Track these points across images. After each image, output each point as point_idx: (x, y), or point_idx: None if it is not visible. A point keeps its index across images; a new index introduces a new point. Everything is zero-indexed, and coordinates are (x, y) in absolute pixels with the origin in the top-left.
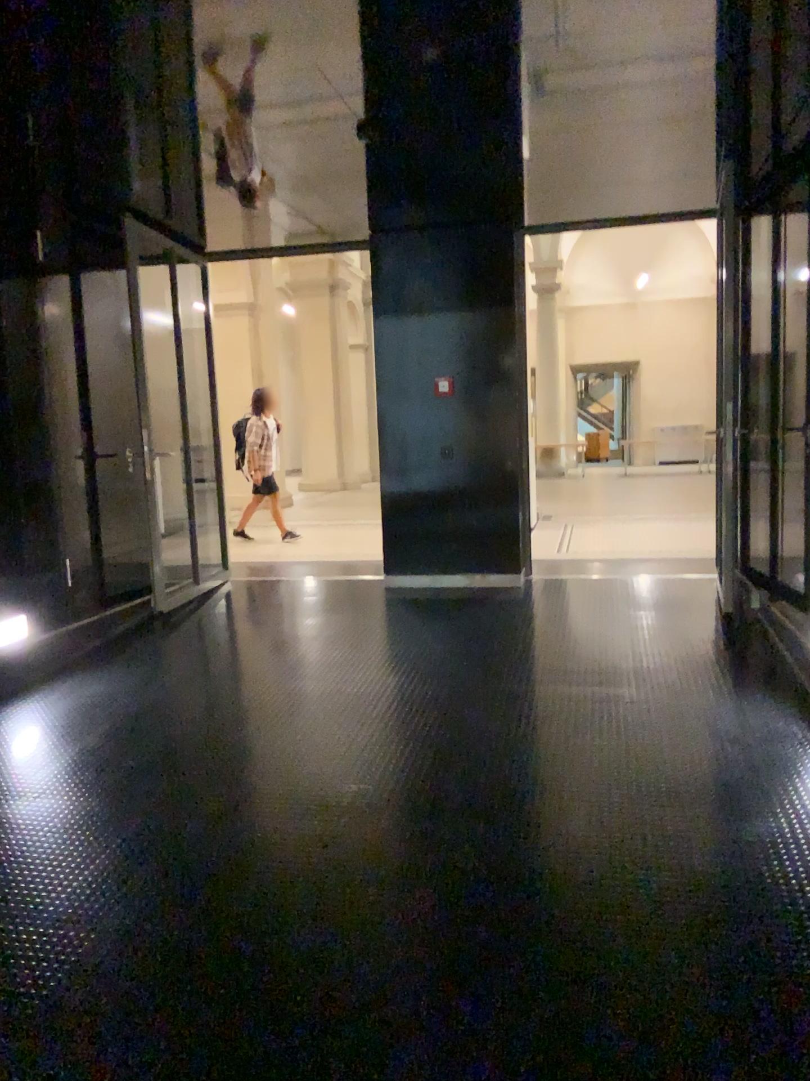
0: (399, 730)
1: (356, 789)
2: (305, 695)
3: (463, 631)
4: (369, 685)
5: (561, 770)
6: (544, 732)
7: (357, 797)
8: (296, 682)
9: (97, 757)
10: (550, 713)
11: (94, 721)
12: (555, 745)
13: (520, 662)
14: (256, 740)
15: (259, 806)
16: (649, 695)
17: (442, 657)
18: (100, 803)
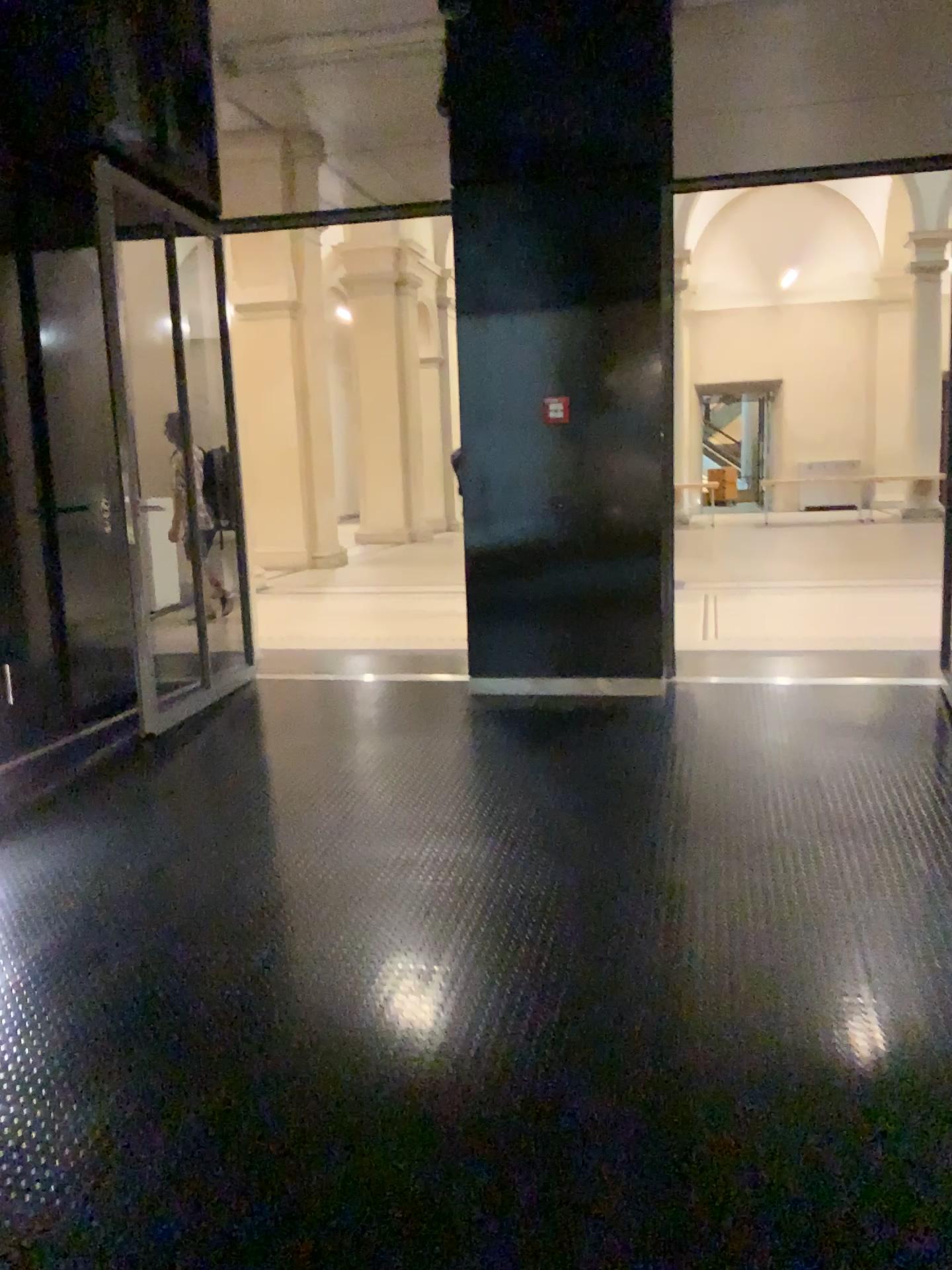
0: (499, 959)
1: (431, 1086)
2: (353, 883)
3: (587, 770)
4: (451, 867)
5: (773, 1056)
6: (732, 969)
7: (434, 1104)
8: (341, 857)
9: (20, 1004)
10: (737, 931)
11: (29, 926)
12: (754, 998)
13: (677, 830)
14: (274, 974)
15: (270, 1122)
16: (888, 898)
17: (558, 817)
18: (7, 1107)
